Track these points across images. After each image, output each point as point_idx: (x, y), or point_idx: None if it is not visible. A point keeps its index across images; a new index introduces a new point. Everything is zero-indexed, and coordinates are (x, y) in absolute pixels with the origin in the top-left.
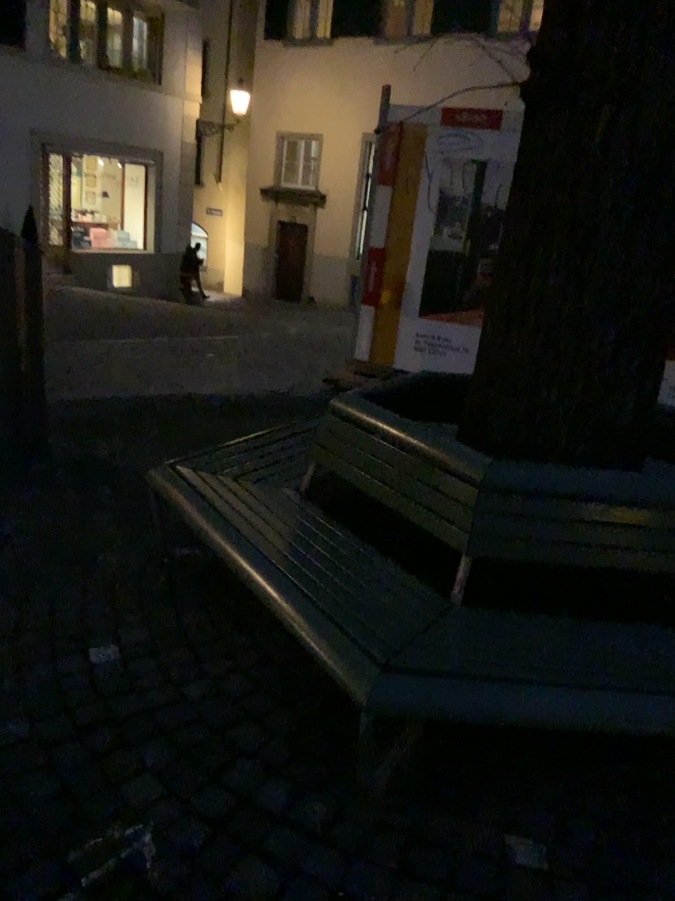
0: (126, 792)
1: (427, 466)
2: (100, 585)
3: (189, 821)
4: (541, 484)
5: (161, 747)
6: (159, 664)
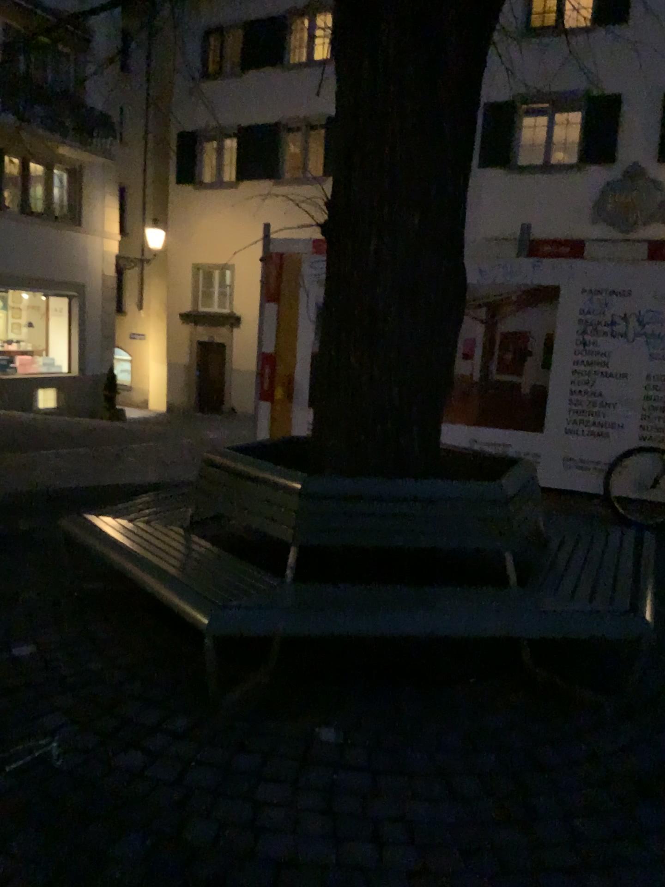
0: (40, 717)
1: (265, 486)
2: (22, 609)
3: (86, 729)
4: (339, 488)
5: (67, 692)
6: (68, 650)
